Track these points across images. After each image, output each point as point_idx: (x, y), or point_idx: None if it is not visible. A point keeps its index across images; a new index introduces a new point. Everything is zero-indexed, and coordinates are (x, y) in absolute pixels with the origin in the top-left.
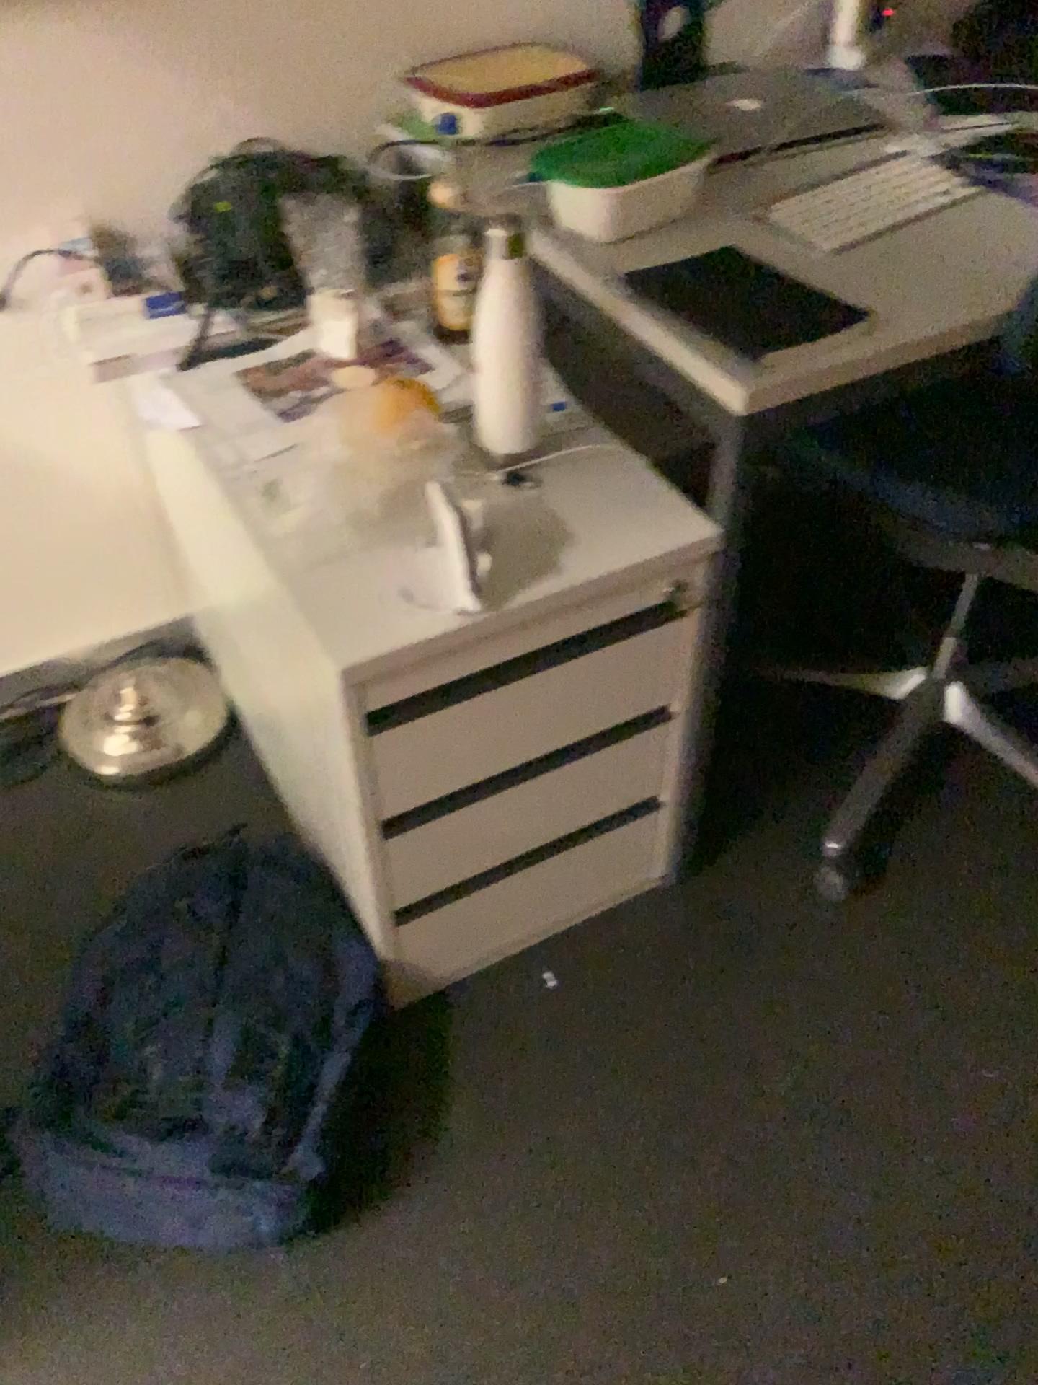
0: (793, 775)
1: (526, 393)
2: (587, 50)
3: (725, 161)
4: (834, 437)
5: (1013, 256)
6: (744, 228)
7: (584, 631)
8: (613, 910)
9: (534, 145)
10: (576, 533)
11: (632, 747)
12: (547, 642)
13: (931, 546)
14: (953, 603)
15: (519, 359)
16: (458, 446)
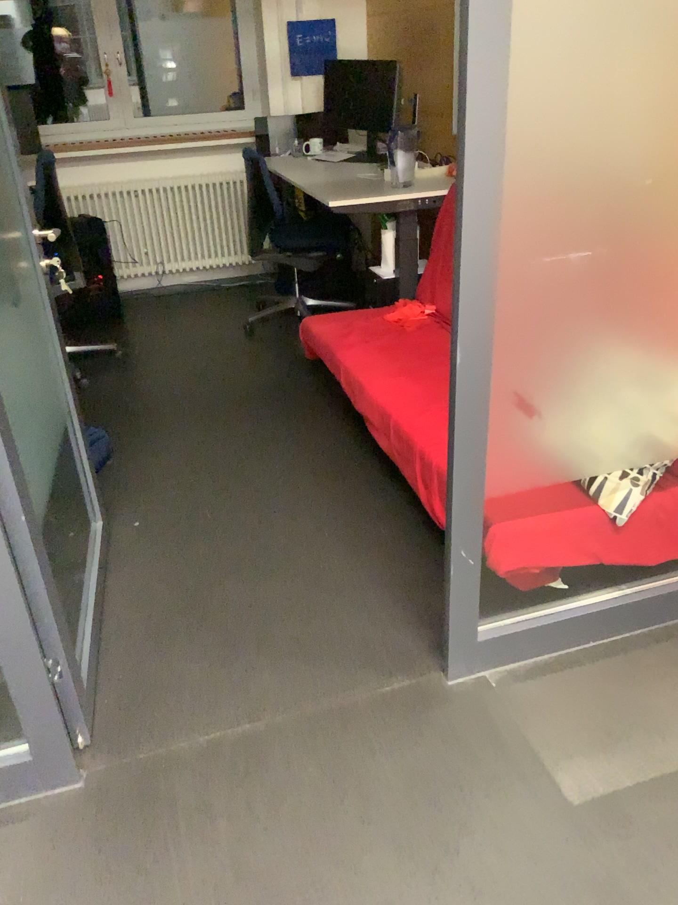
0: None
1: None
2: None
3: None
4: None
5: None
6: None
7: None
8: None
9: None
10: None
11: None
12: None
13: None
14: None
15: None
16: None
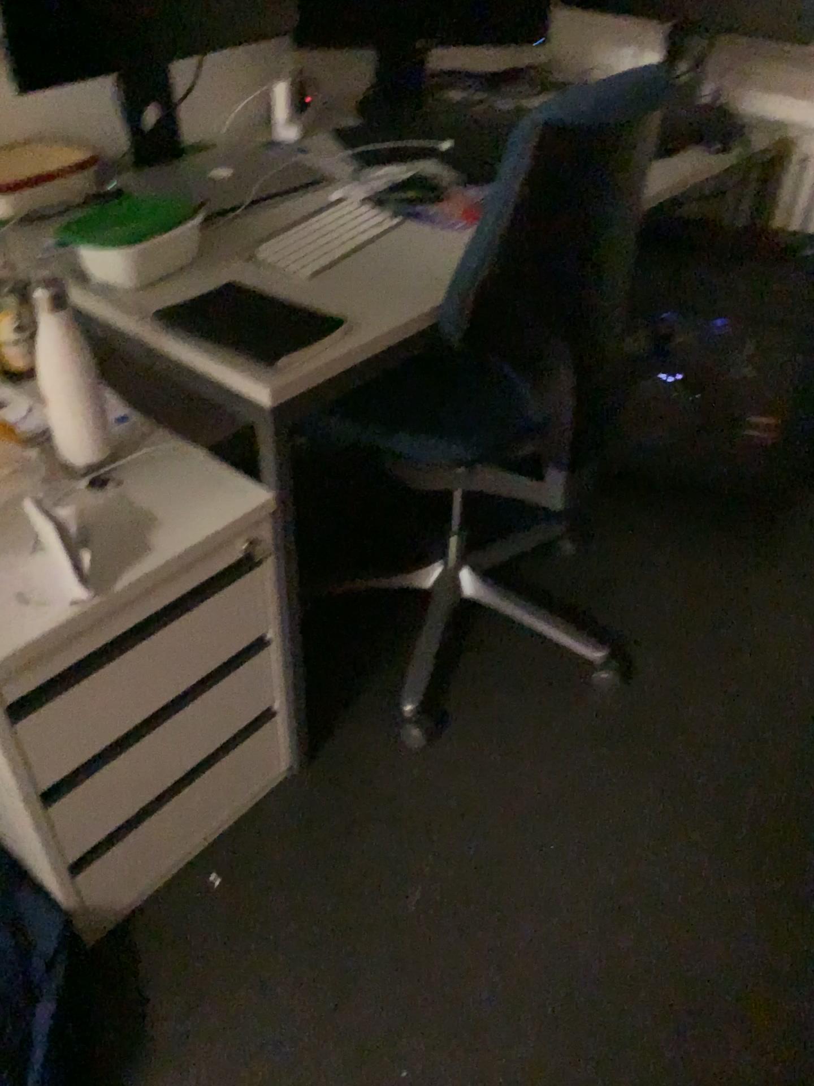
0: (368, 664)
1: (94, 417)
2: (88, 144)
3: (215, 218)
4: (341, 410)
5: (435, 265)
6: (240, 267)
7: (183, 595)
8: (255, 807)
9: (61, 220)
10: (159, 520)
11: (241, 676)
12: (154, 612)
13: (428, 475)
14: (452, 512)
15: (83, 391)
16: (45, 469)
